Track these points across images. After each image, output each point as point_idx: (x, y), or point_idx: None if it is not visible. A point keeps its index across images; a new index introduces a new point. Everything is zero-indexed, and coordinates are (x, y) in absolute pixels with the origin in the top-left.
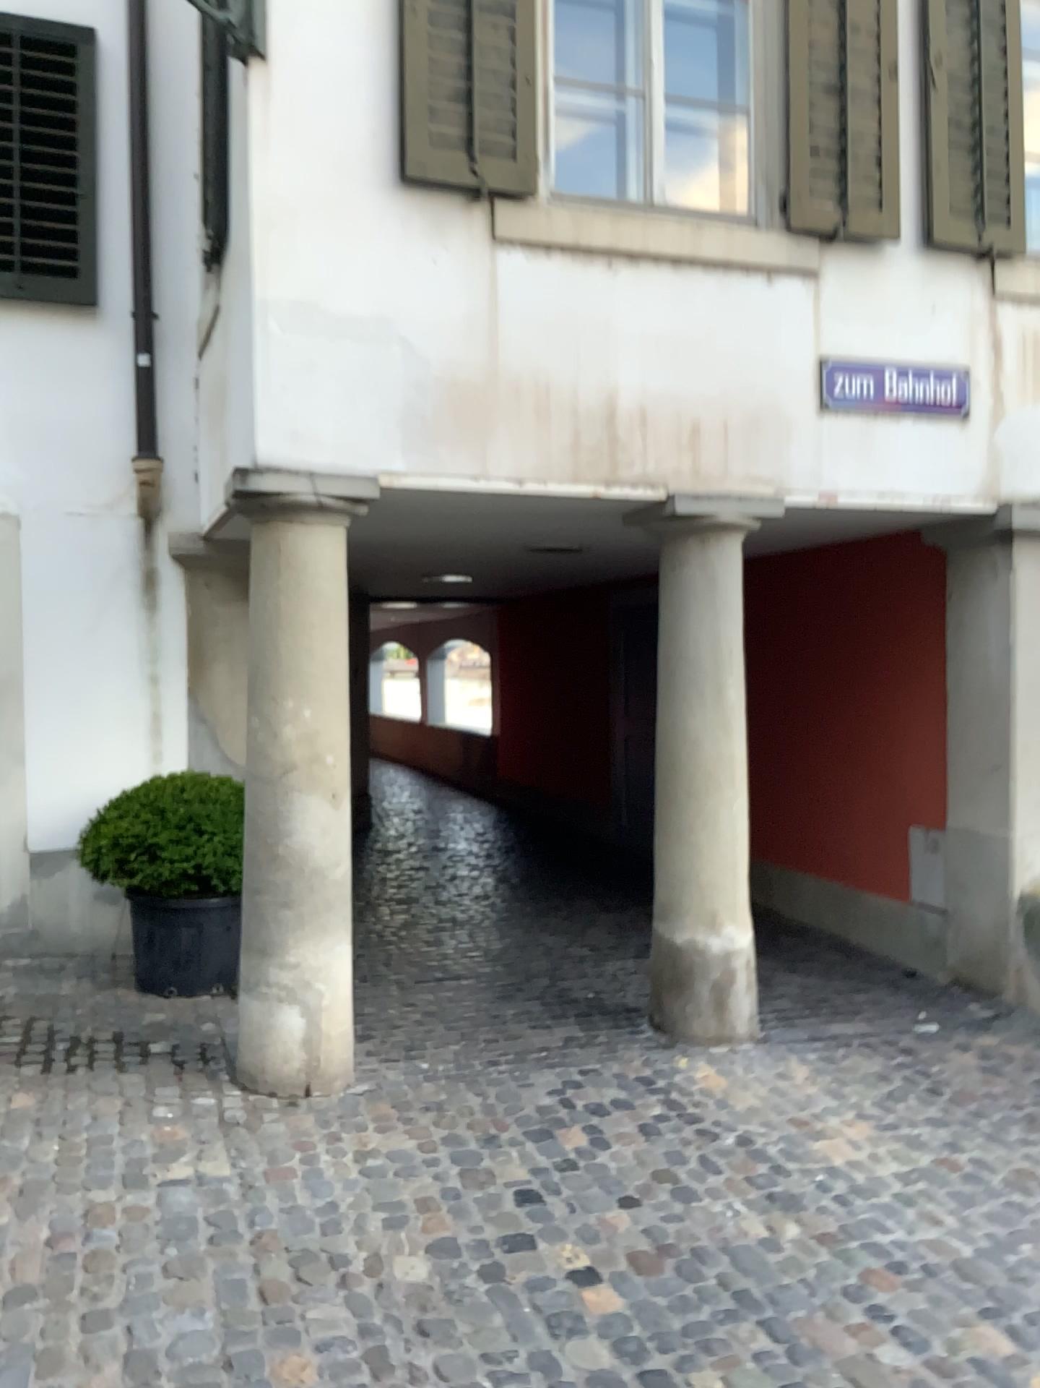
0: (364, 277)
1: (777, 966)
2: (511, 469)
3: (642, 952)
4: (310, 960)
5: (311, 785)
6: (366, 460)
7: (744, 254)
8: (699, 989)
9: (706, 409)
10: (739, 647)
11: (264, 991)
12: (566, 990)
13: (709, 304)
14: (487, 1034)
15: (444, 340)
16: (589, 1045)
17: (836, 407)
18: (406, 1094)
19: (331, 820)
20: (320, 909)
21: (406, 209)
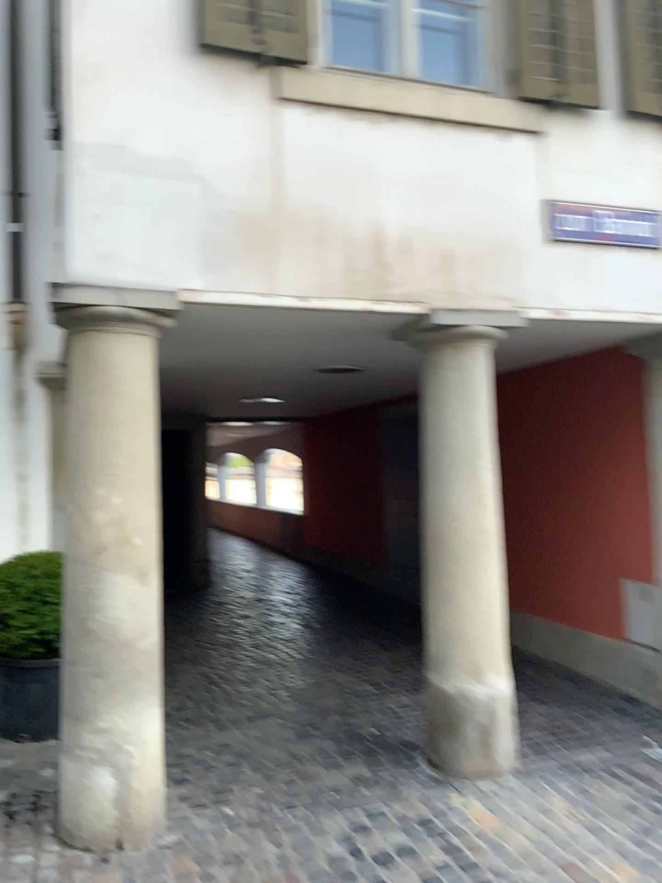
0: (162, 125)
1: (522, 696)
2: (293, 287)
3: (413, 687)
4: (119, 724)
5: (119, 564)
6: (165, 279)
7: (480, 116)
8: (467, 731)
9: (455, 239)
10: (488, 437)
11: (77, 755)
12: (353, 727)
13: (454, 156)
14: (285, 776)
15: (233, 180)
16: (373, 785)
17: (559, 240)
18: (207, 848)
19: (138, 595)
20: (128, 677)
21: (199, 71)
